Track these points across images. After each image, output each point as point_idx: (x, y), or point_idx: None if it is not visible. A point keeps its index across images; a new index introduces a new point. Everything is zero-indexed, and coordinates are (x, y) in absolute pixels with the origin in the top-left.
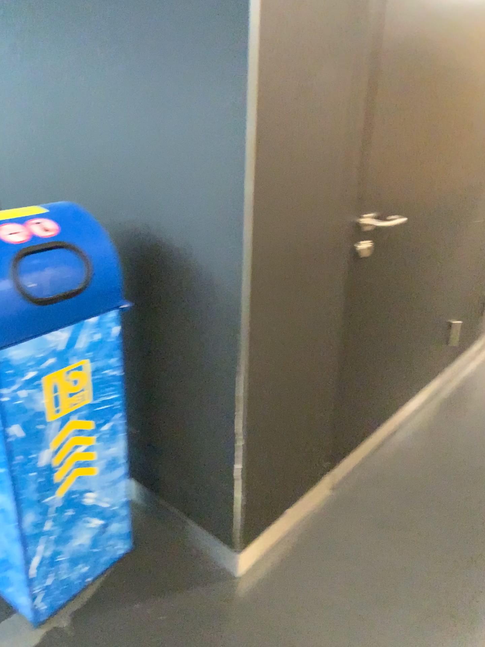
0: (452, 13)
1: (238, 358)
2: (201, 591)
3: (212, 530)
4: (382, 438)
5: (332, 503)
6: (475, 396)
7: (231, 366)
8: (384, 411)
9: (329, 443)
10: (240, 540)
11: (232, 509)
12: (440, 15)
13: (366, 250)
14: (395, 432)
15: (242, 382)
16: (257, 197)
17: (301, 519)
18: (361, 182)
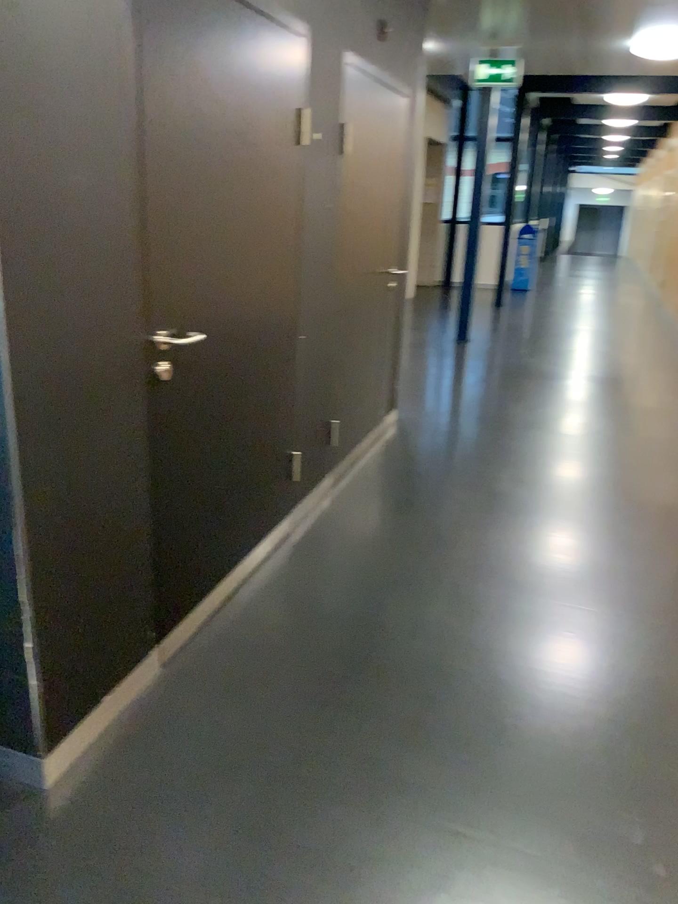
0: (226, 112)
1: (12, 507)
2: (0, 819)
3: (7, 741)
4: (222, 599)
5: (165, 682)
6: (328, 537)
7: (4, 518)
8: (219, 565)
9: (152, 609)
10: (45, 742)
11: (30, 703)
12: (211, 113)
13: (163, 373)
14: (237, 590)
15: (22, 535)
16: (11, 314)
17: (127, 709)
18: (144, 295)
